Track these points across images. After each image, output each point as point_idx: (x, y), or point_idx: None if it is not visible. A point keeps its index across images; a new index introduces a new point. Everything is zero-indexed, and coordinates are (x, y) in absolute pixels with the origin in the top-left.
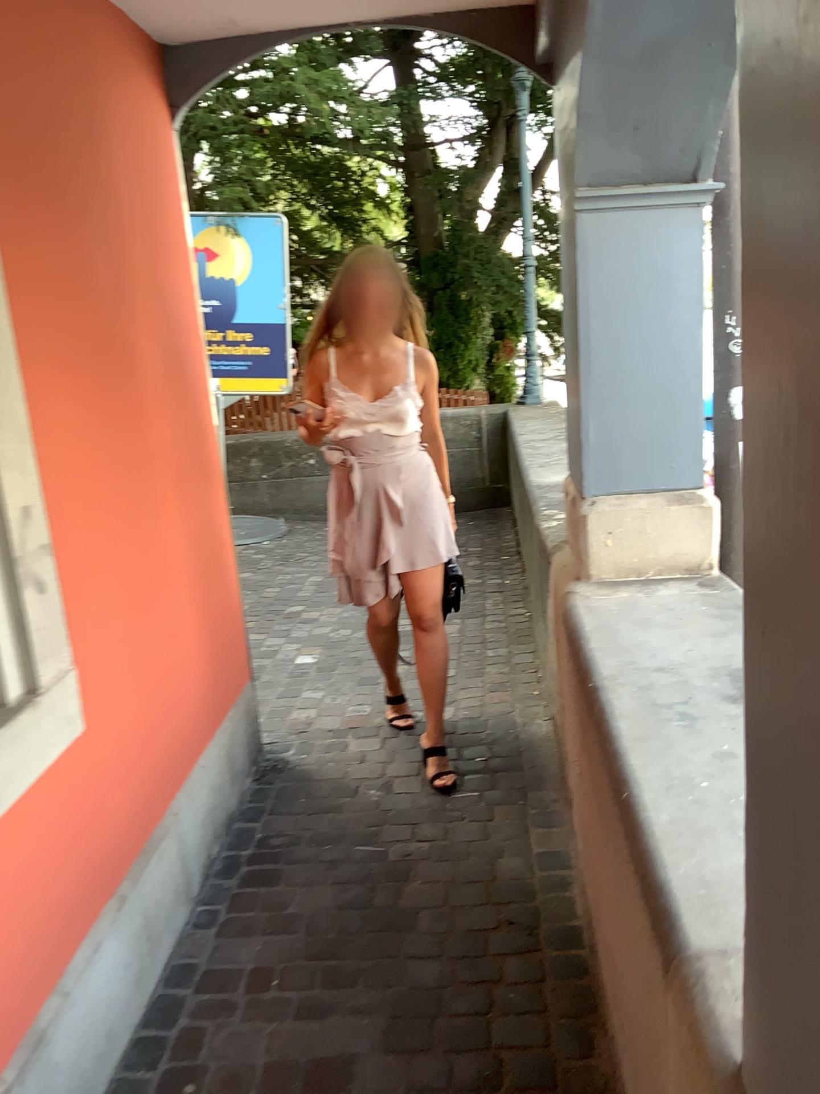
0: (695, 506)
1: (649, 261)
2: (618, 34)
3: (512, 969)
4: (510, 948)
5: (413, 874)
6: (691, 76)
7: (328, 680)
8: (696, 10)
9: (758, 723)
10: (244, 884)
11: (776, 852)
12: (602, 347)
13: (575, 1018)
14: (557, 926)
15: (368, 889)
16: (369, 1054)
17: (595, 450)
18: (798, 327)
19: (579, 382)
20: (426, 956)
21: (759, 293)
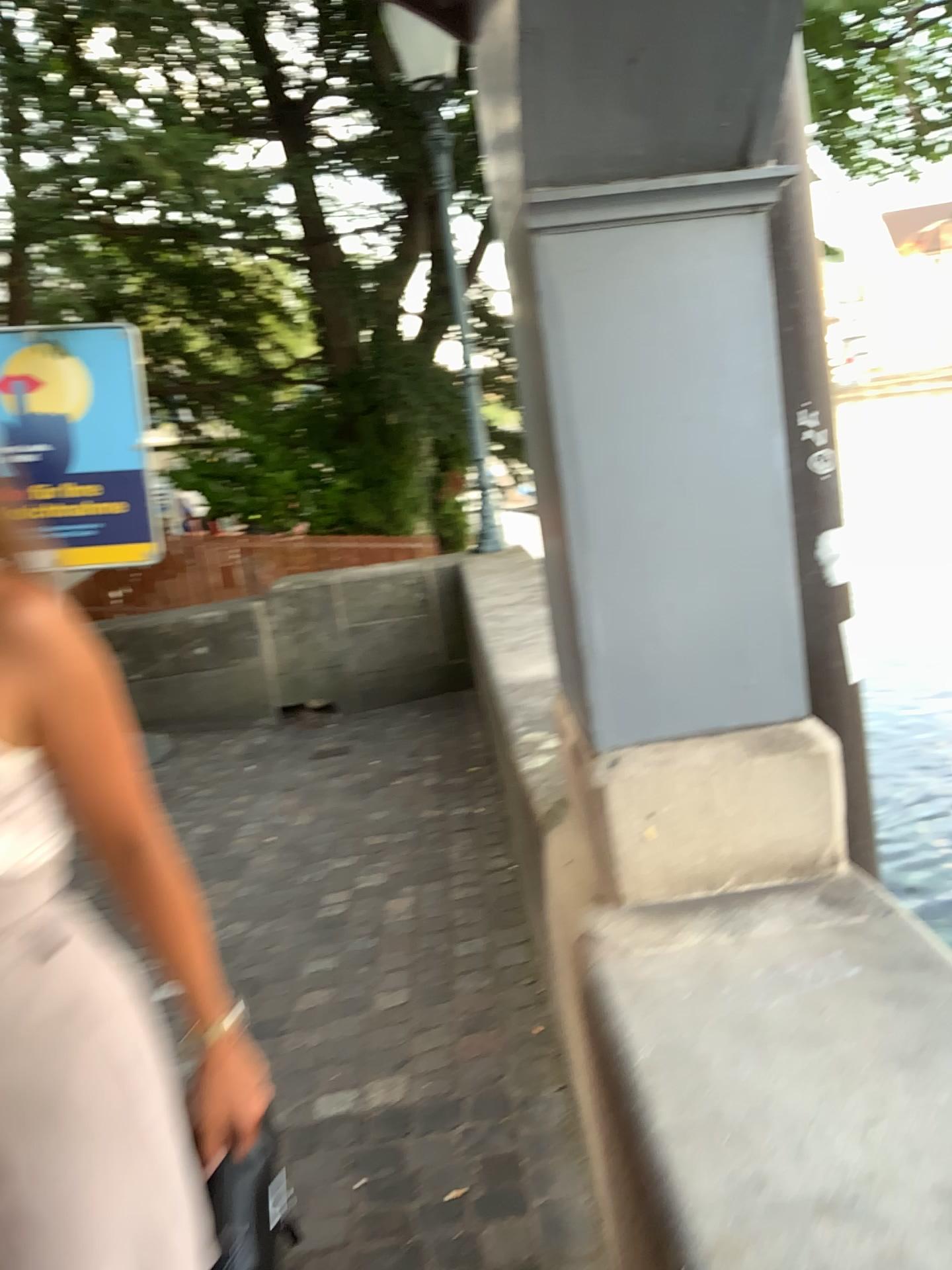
0: (797, 753)
1: (676, 316)
2: None
3: None
4: None
5: None
6: None
7: None
8: None
9: None
10: None
11: None
12: (605, 479)
13: None
14: None
15: None
16: None
17: (609, 666)
18: None
19: (568, 546)
20: None
21: None
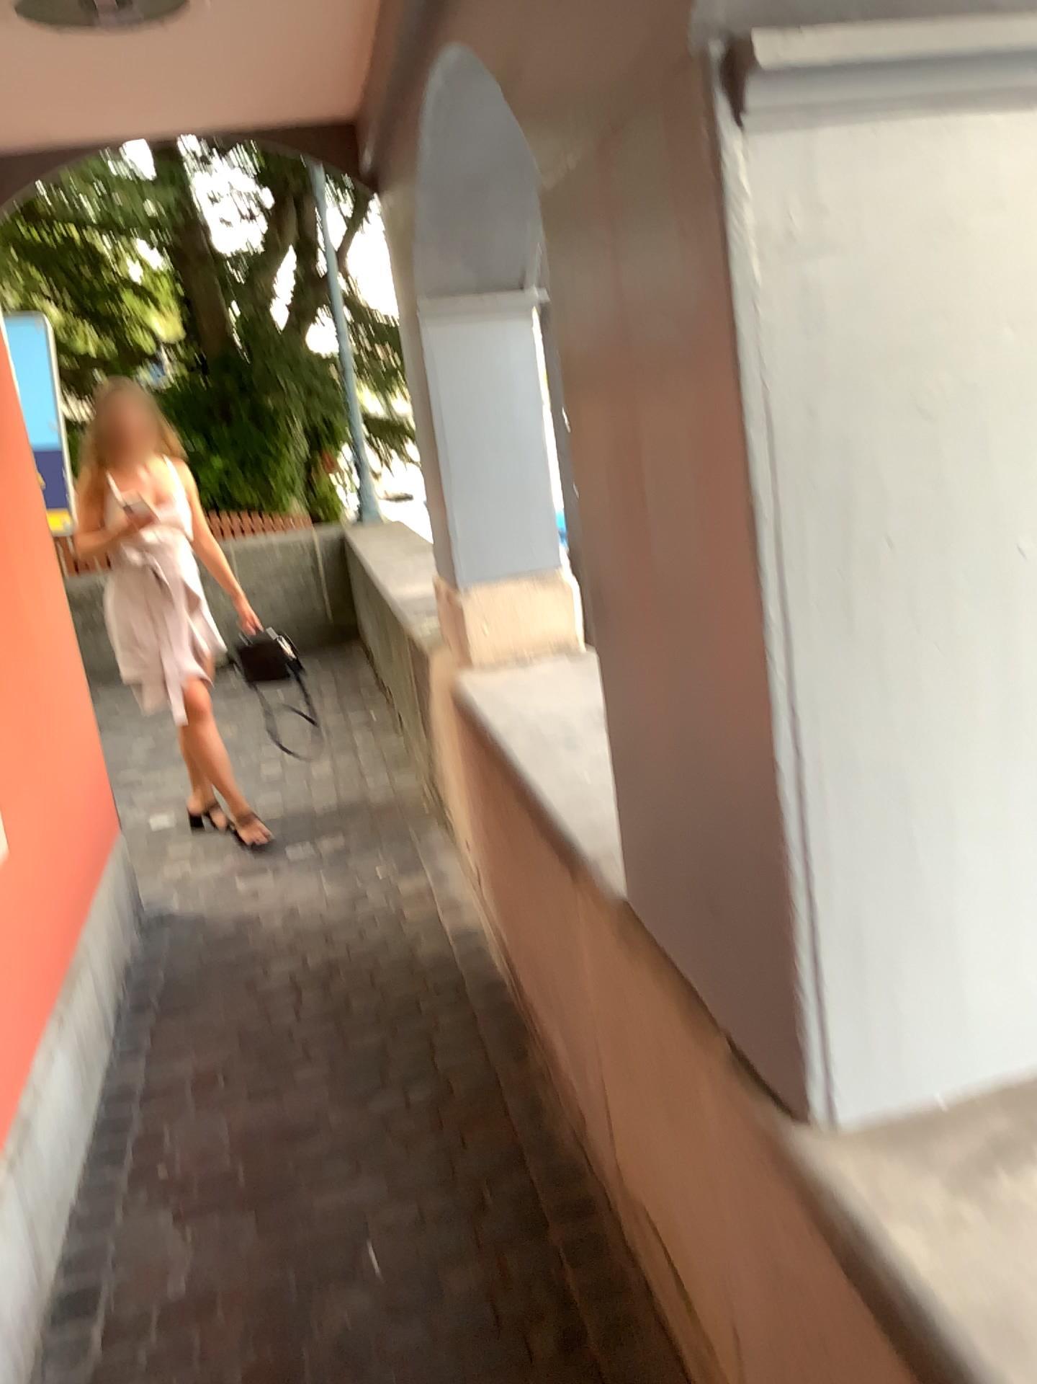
0: (557, 588)
1: (490, 366)
2: (444, 172)
3: (446, 1022)
4: (441, 1008)
5: (336, 974)
6: (509, 206)
7: (195, 834)
8: (507, 157)
9: (603, 648)
10: (162, 1016)
11: (621, 717)
12: (457, 447)
13: (509, 1041)
14: (481, 984)
15: (293, 994)
16: (329, 1106)
17: (462, 543)
18: (593, 417)
19: (439, 482)
20: (364, 1031)
21: (572, 399)
